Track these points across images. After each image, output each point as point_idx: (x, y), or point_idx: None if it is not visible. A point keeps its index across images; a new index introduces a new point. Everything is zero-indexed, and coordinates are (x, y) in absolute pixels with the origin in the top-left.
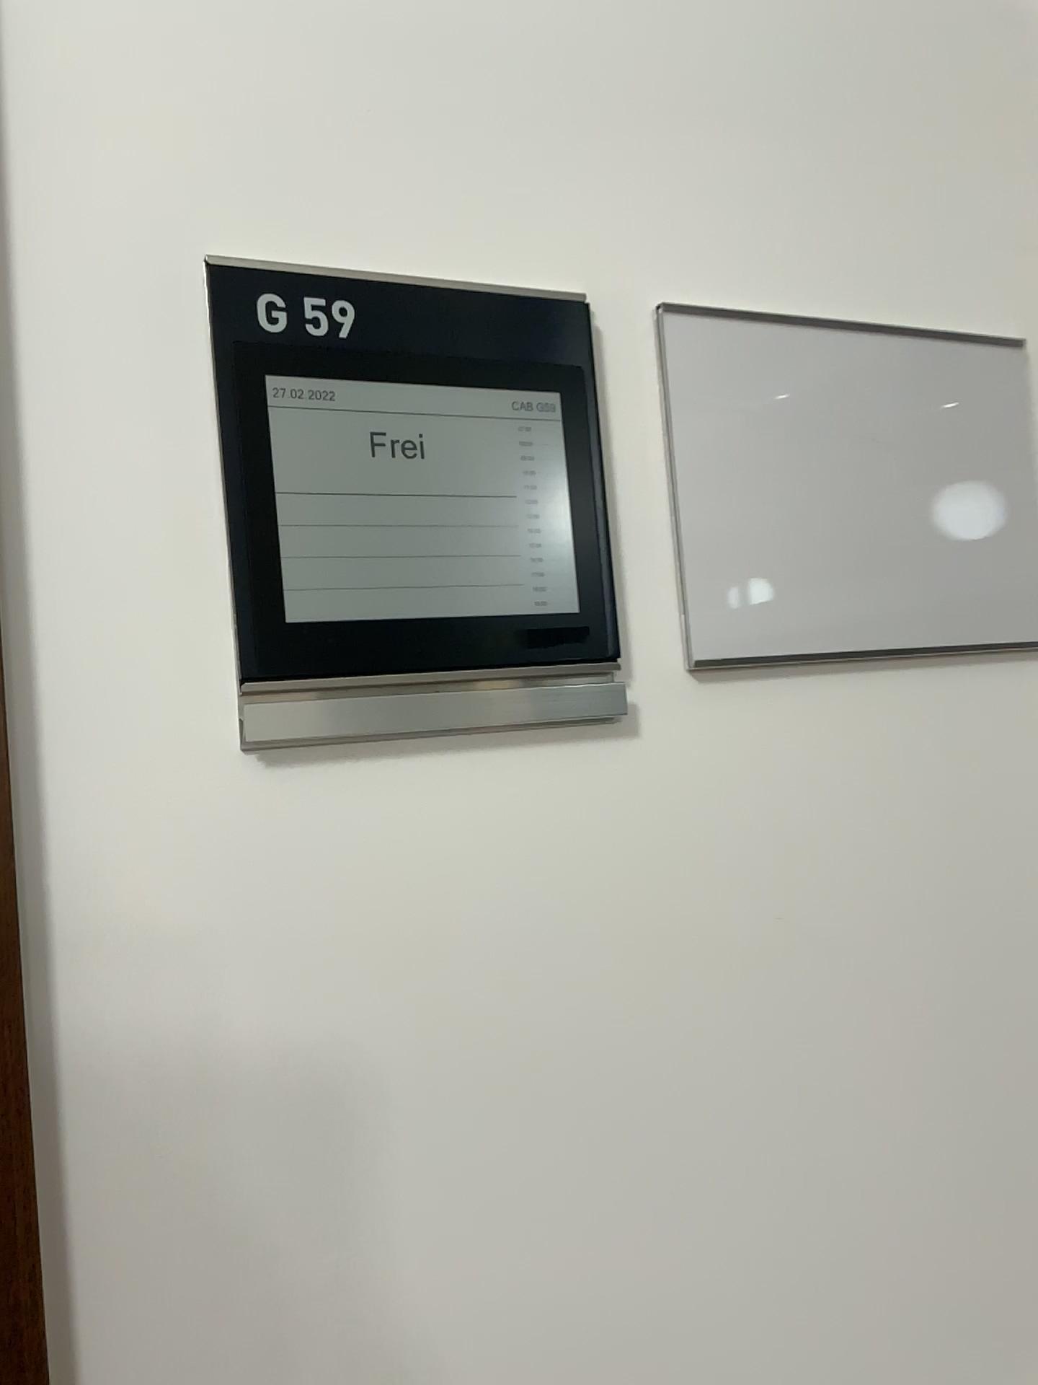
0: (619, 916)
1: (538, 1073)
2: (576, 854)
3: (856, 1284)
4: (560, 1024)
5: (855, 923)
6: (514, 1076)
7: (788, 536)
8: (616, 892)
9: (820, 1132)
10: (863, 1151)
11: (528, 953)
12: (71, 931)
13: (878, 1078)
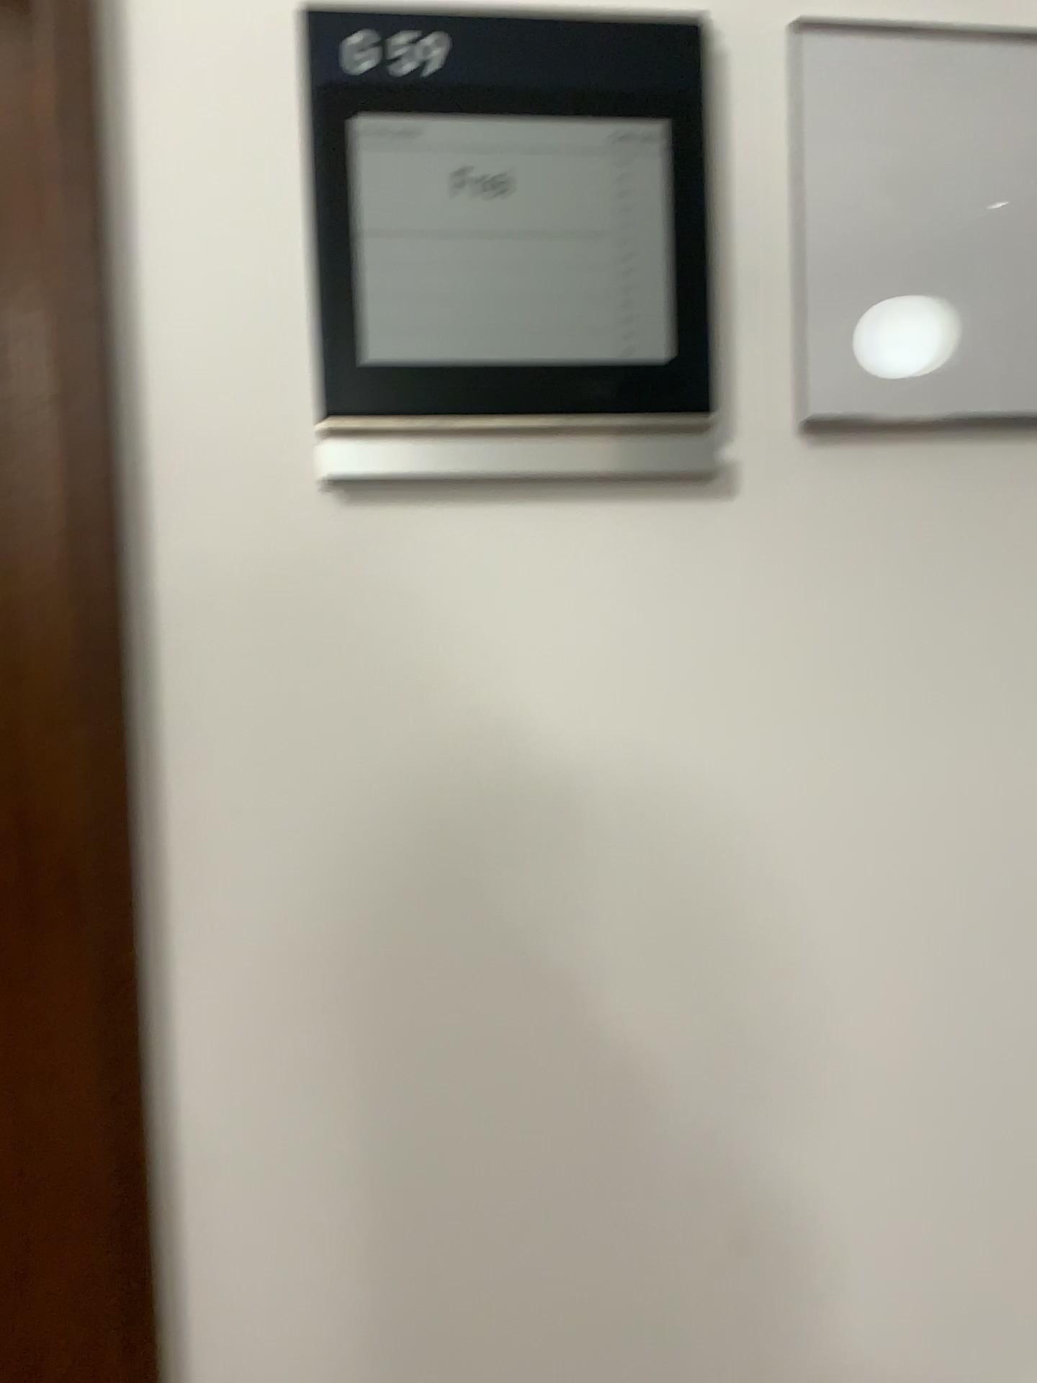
0: (679, 664)
1: (581, 806)
2: (634, 598)
3: (924, 1065)
4: (607, 762)
5: (961, 702)
6: (555, 805)
7: (915, 273)
8: (677, 641)
9: (896, 910)
10: (947, 936)
11: (576, 690)
12: (142, 623)
13: (974, 866)
